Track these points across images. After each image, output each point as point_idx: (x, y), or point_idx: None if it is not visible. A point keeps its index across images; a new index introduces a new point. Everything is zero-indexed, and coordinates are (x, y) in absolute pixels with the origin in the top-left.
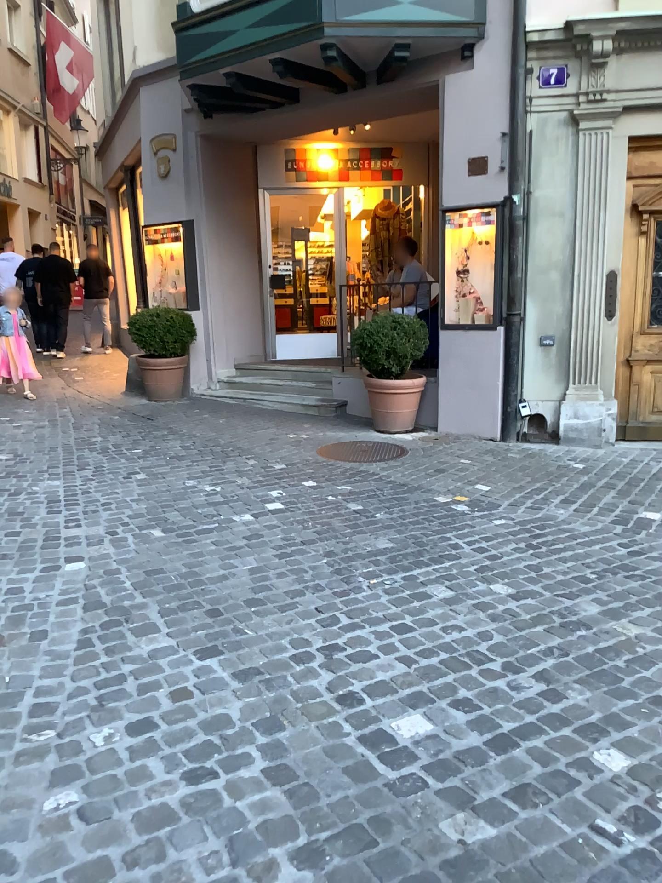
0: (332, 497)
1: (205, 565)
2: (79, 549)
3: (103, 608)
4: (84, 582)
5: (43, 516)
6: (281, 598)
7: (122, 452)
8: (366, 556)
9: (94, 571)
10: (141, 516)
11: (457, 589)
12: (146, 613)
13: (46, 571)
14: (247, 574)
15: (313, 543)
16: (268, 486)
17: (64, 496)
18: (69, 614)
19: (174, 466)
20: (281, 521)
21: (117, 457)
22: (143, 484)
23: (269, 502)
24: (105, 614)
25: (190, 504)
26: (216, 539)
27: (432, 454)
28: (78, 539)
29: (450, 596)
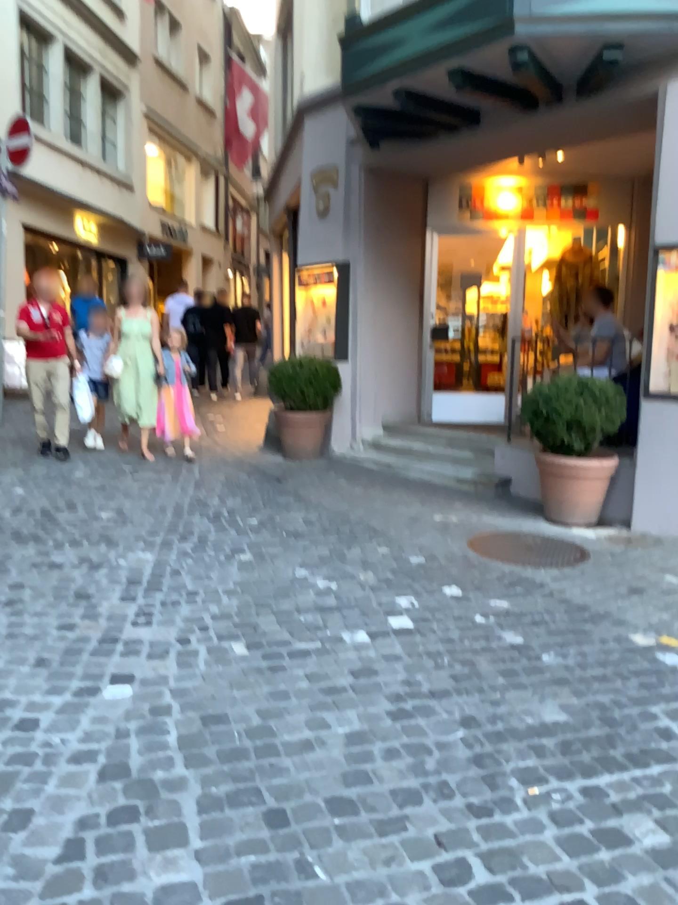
0: (482, 617)
1: (286, 718)
2: (134, 664)
3: (124, 779)
4: (117, 725)
5: (113, 604)
6: (384, 802)
7: (234, 524)
8: (524, 732)
9: (138, 704)
10: (228, 619)
11: (672, 828)
12: (180, 800)
13: (80, 695)
14: (342, 743)
15: (448, 695)
16: (398, 590)
17: (148, 576)
18: (74, 784)
19: (288, 549)
20: (407, 650)
21: (227, 529)
22: (244, 570)
23: (396, 615)
24: (121, 794)
25: (292, 607)
26: (313, 670)
27: (621, 561)
28: (139, 647)
29: (661, 840)
